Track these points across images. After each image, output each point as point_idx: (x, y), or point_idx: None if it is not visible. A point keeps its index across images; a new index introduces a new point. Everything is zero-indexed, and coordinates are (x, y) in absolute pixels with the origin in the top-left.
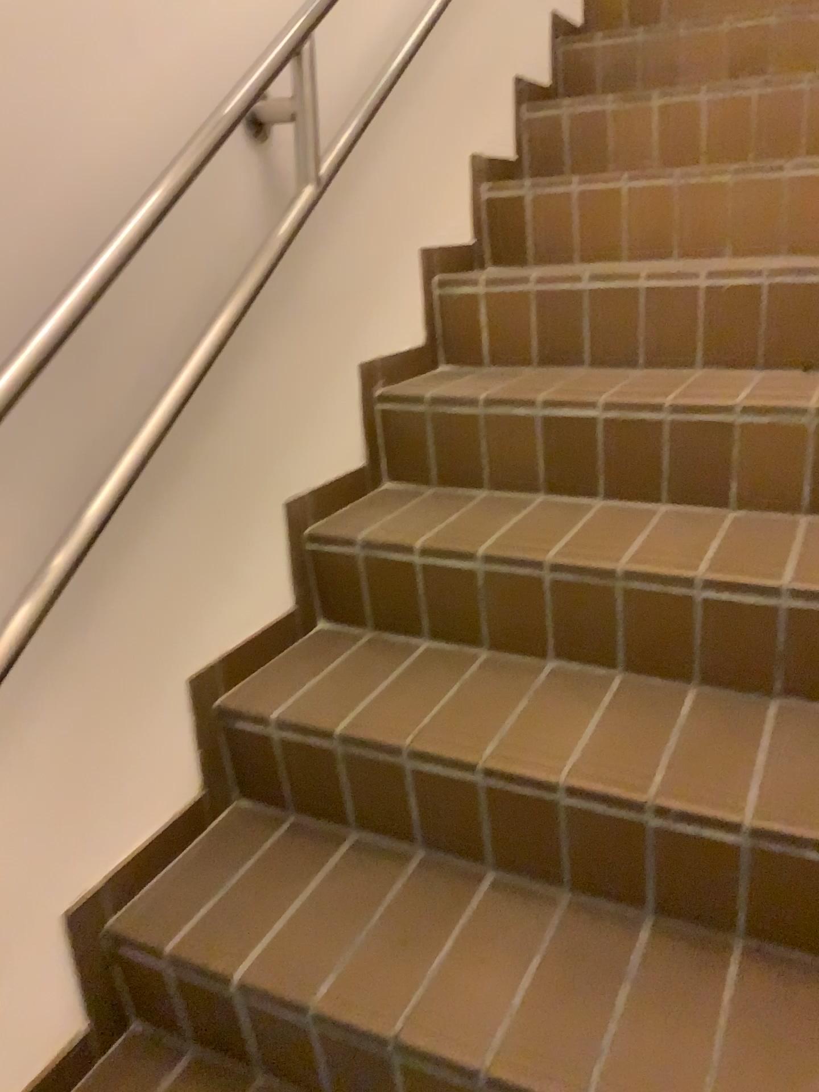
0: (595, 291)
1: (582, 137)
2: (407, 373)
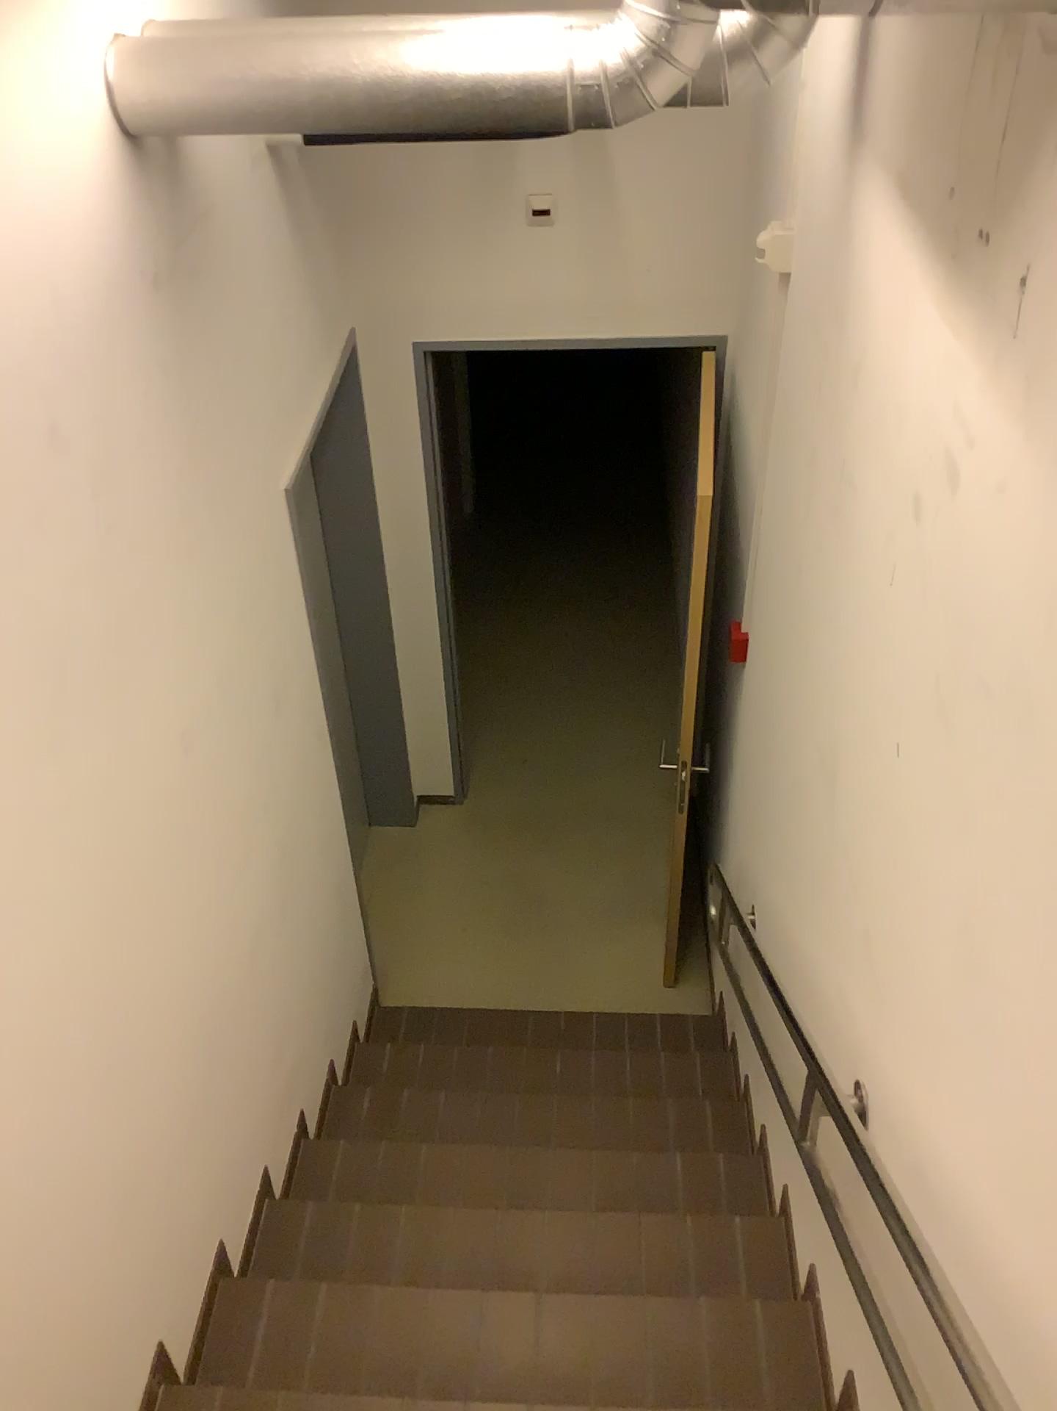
0: None
1: None
2: None
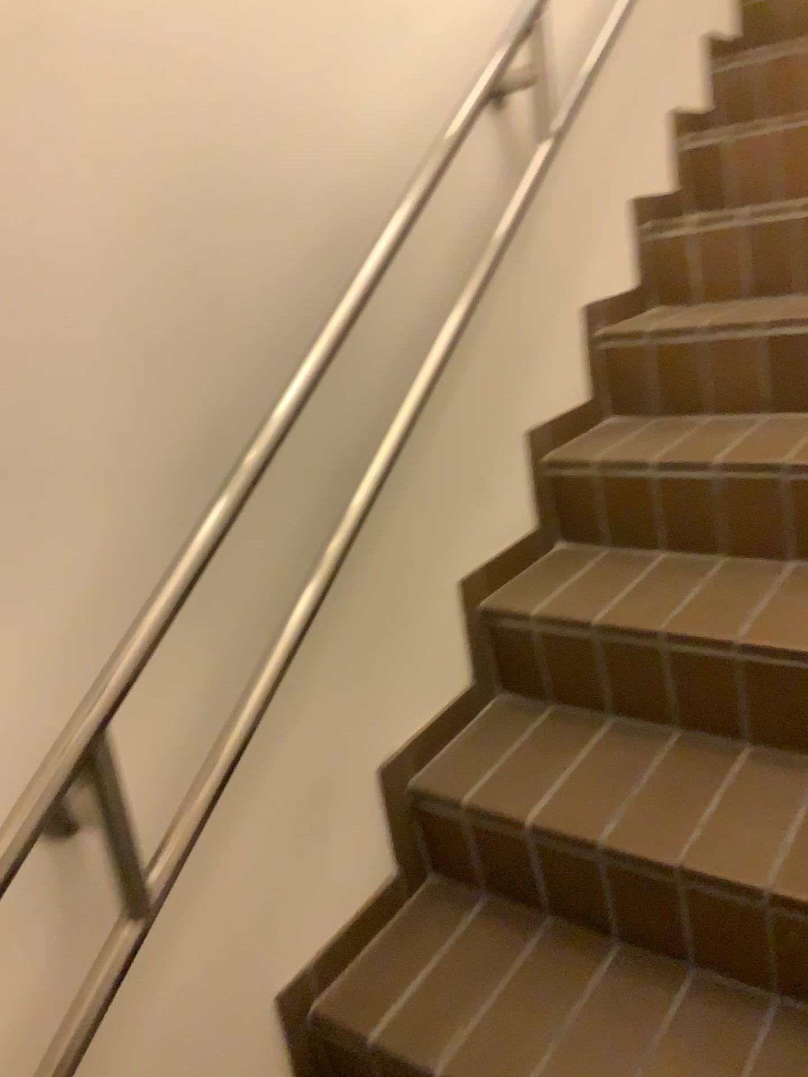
0: (807, 220)
1: (777, 80)
2: (623, 315)
